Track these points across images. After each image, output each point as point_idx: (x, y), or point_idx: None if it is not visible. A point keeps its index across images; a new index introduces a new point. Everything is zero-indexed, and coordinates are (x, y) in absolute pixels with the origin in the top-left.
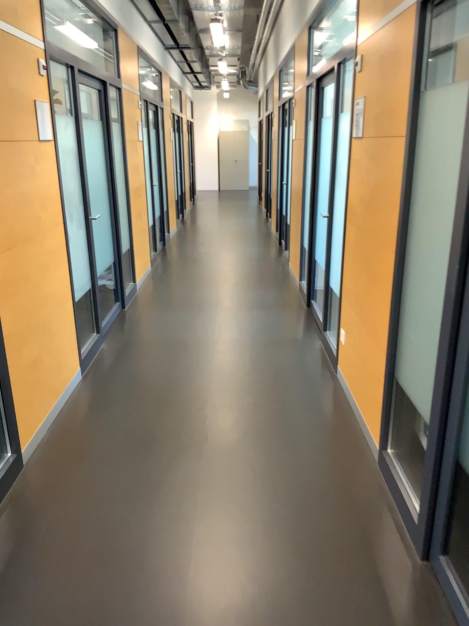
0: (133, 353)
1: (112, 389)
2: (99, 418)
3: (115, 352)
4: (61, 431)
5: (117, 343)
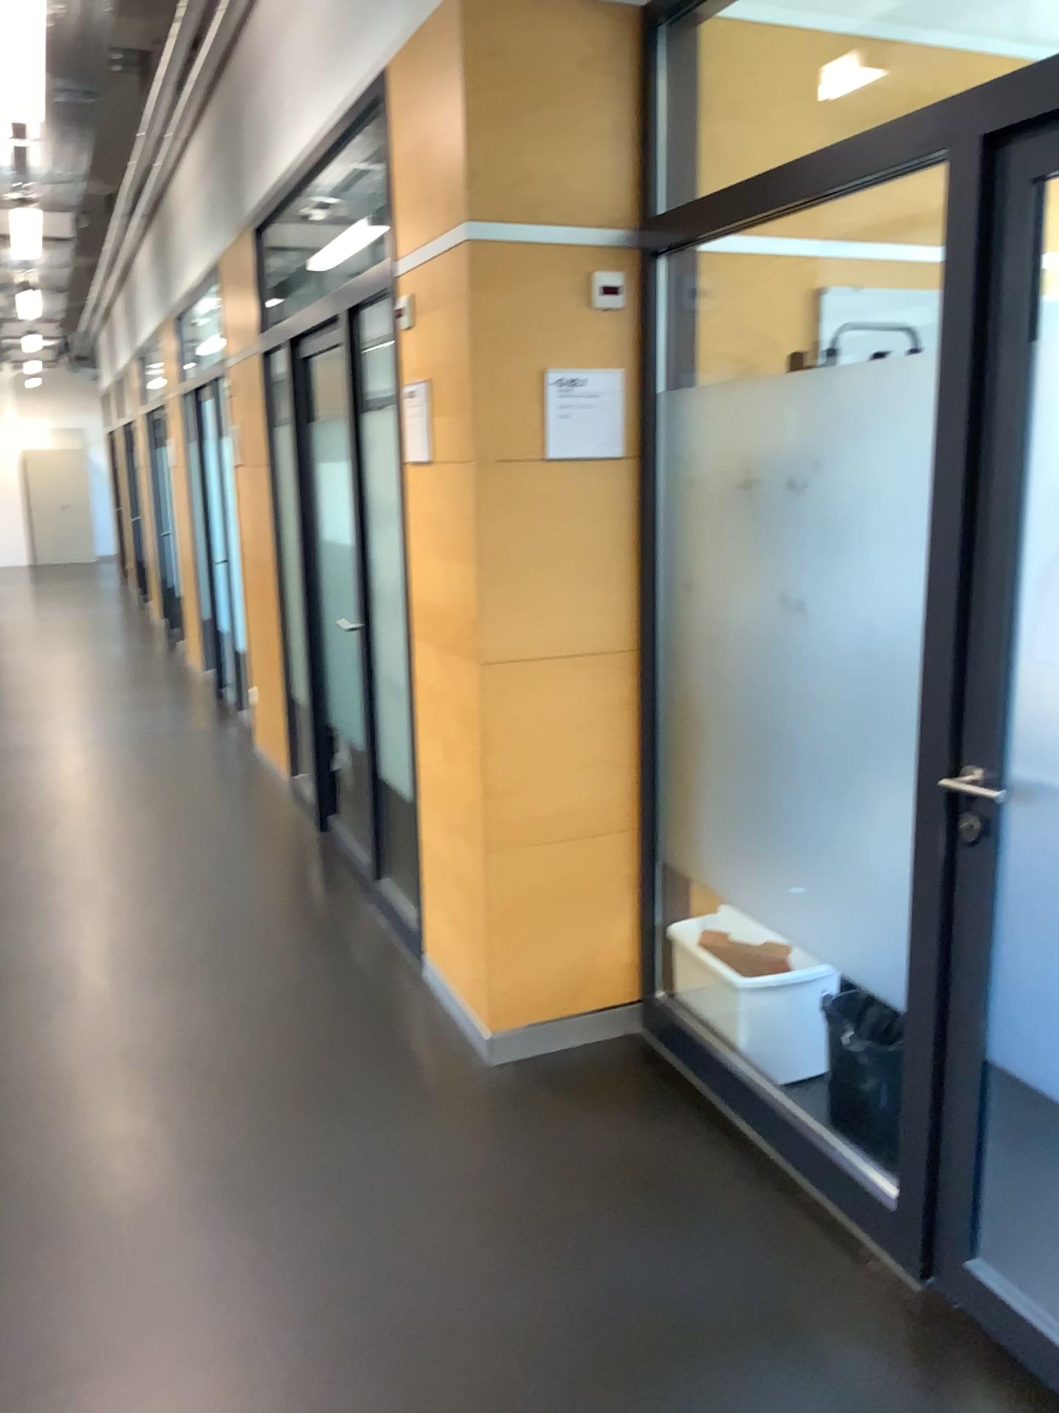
0: None
1: None
2: None
3: None
4: None
5: None
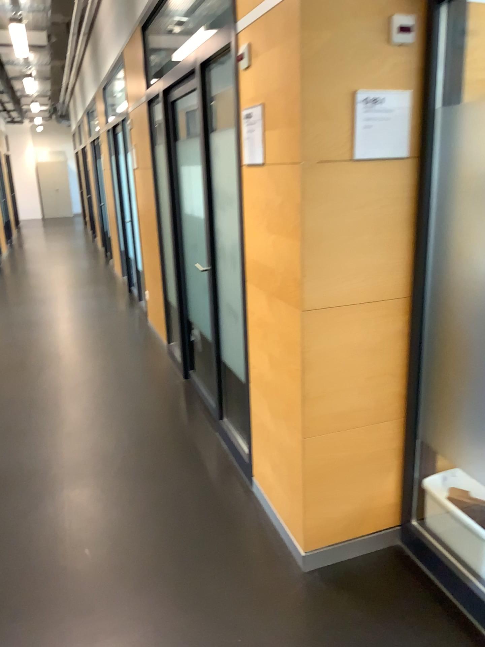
0: None
1: None
2: None
3: None
4: None
5: None
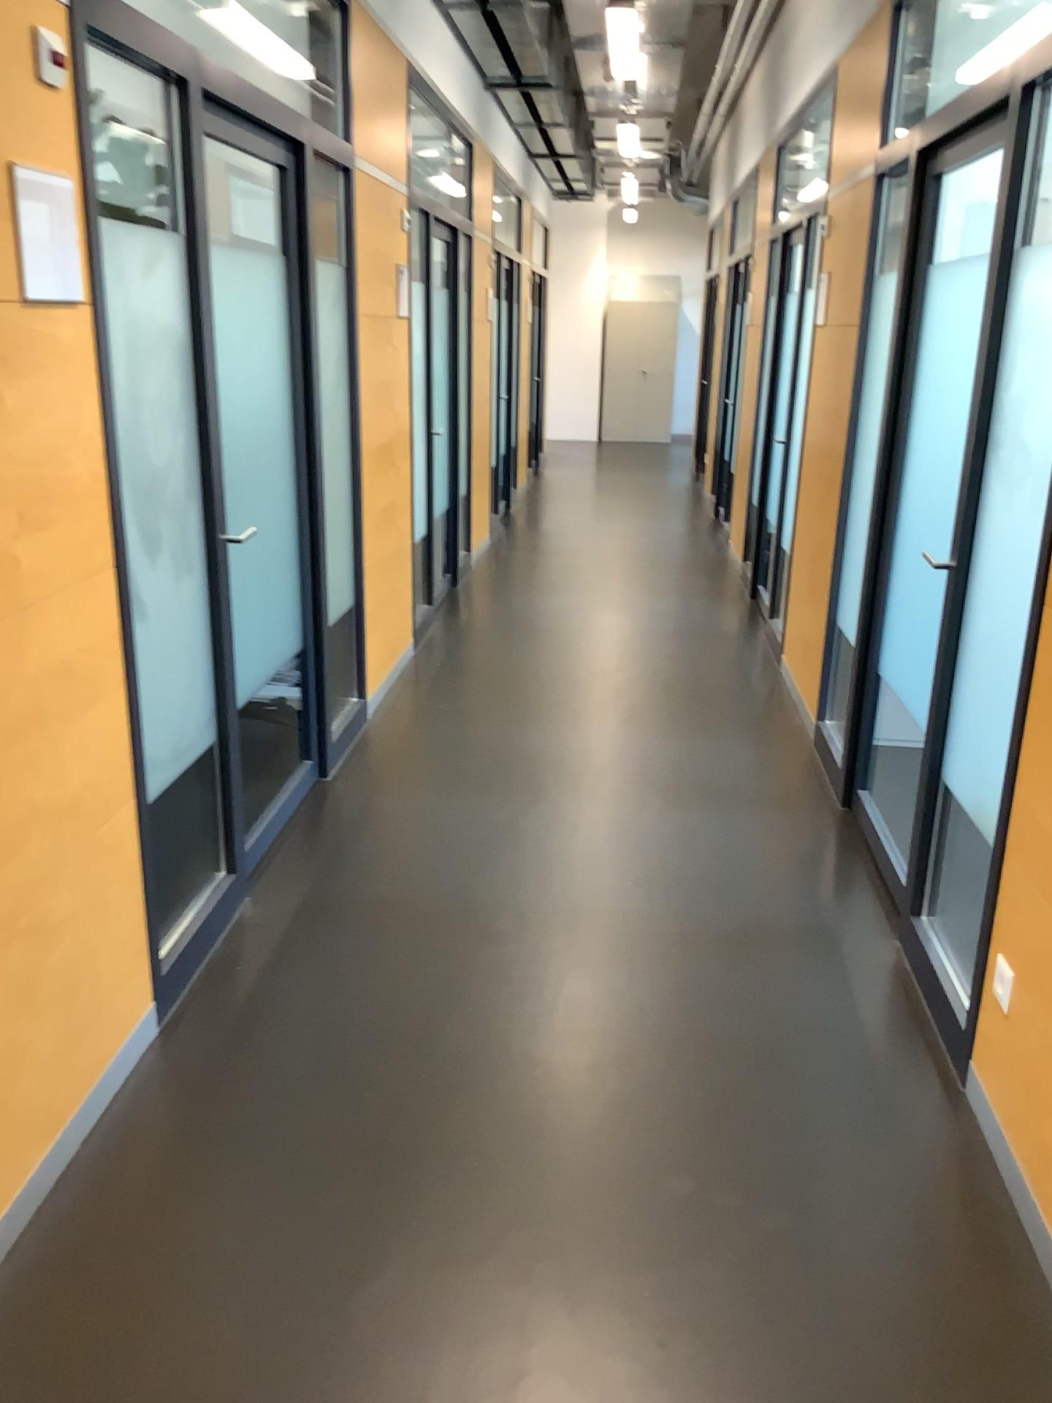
0: (327, 947)
1: (241, 1093)
2: (176, 1227)
3: (276, 935)
4: (41, 1281)
5: (288, 905)
